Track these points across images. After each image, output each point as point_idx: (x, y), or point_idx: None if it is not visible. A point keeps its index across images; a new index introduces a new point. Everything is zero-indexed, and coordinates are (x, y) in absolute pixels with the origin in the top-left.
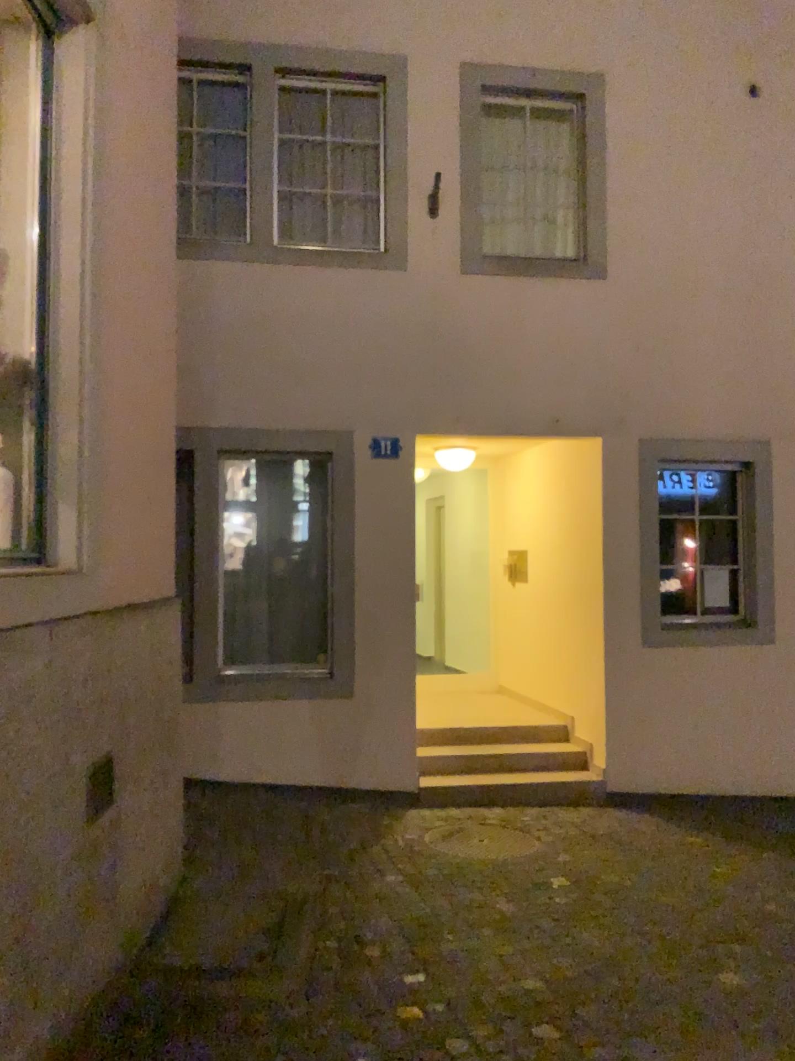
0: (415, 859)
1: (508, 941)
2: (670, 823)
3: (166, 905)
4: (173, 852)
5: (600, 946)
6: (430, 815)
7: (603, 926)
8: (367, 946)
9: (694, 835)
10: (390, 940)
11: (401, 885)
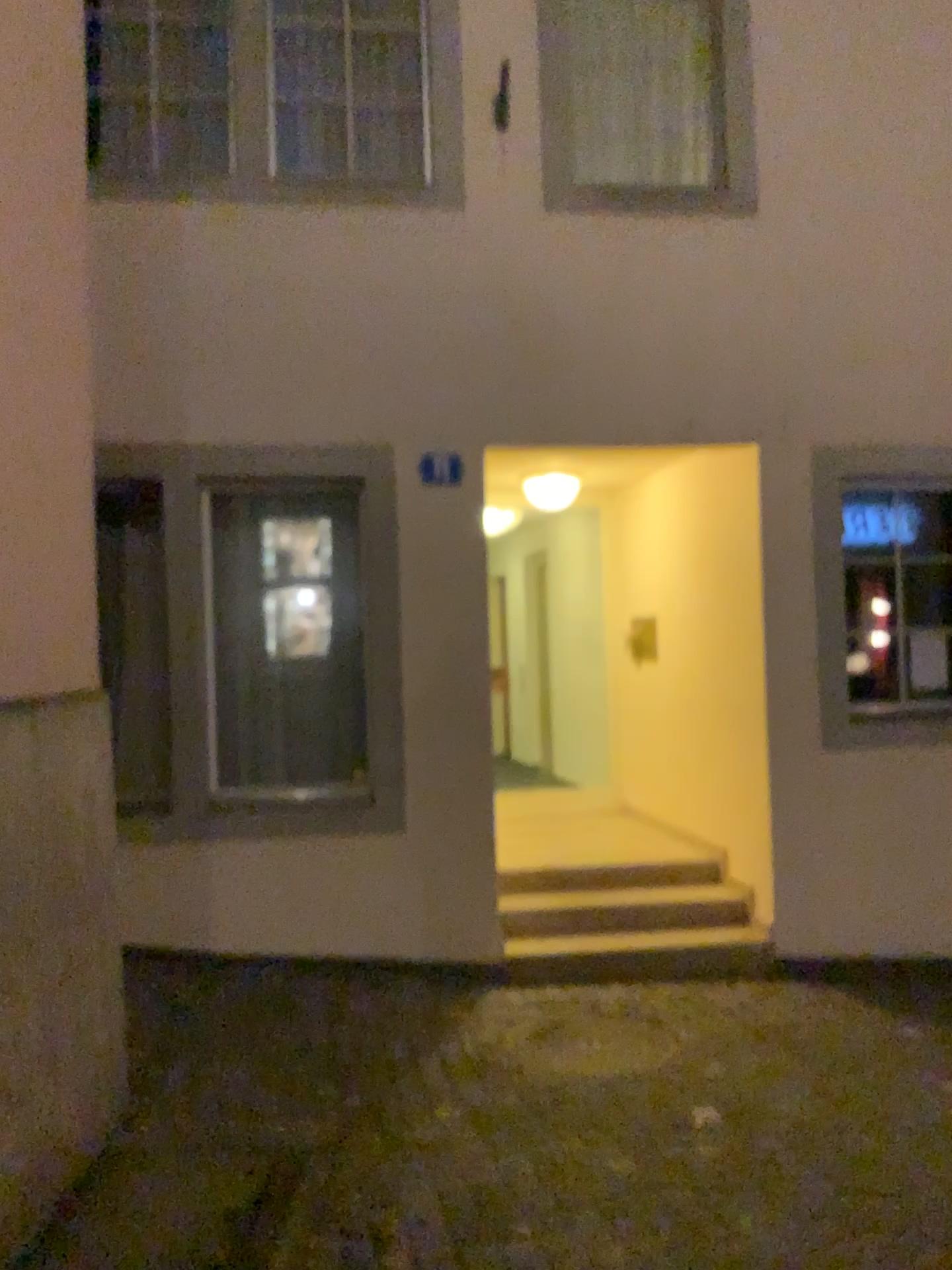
0: (484, 1080)
1: (620, 1244)
2: (870, 1006)
3: (78, 1178)
4: (101, 1086)
5: (773, 1251)
6: (516, 1002)
7: (776, 1208)
8: (385, 1256)
9: (907, 1025)
10: (425, 1242)
11: (457, 1129)
